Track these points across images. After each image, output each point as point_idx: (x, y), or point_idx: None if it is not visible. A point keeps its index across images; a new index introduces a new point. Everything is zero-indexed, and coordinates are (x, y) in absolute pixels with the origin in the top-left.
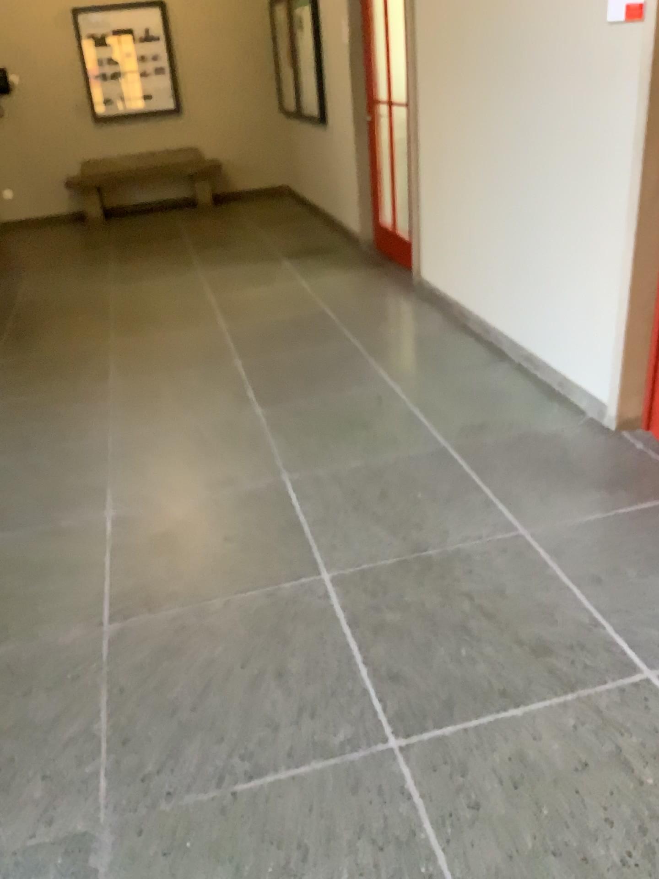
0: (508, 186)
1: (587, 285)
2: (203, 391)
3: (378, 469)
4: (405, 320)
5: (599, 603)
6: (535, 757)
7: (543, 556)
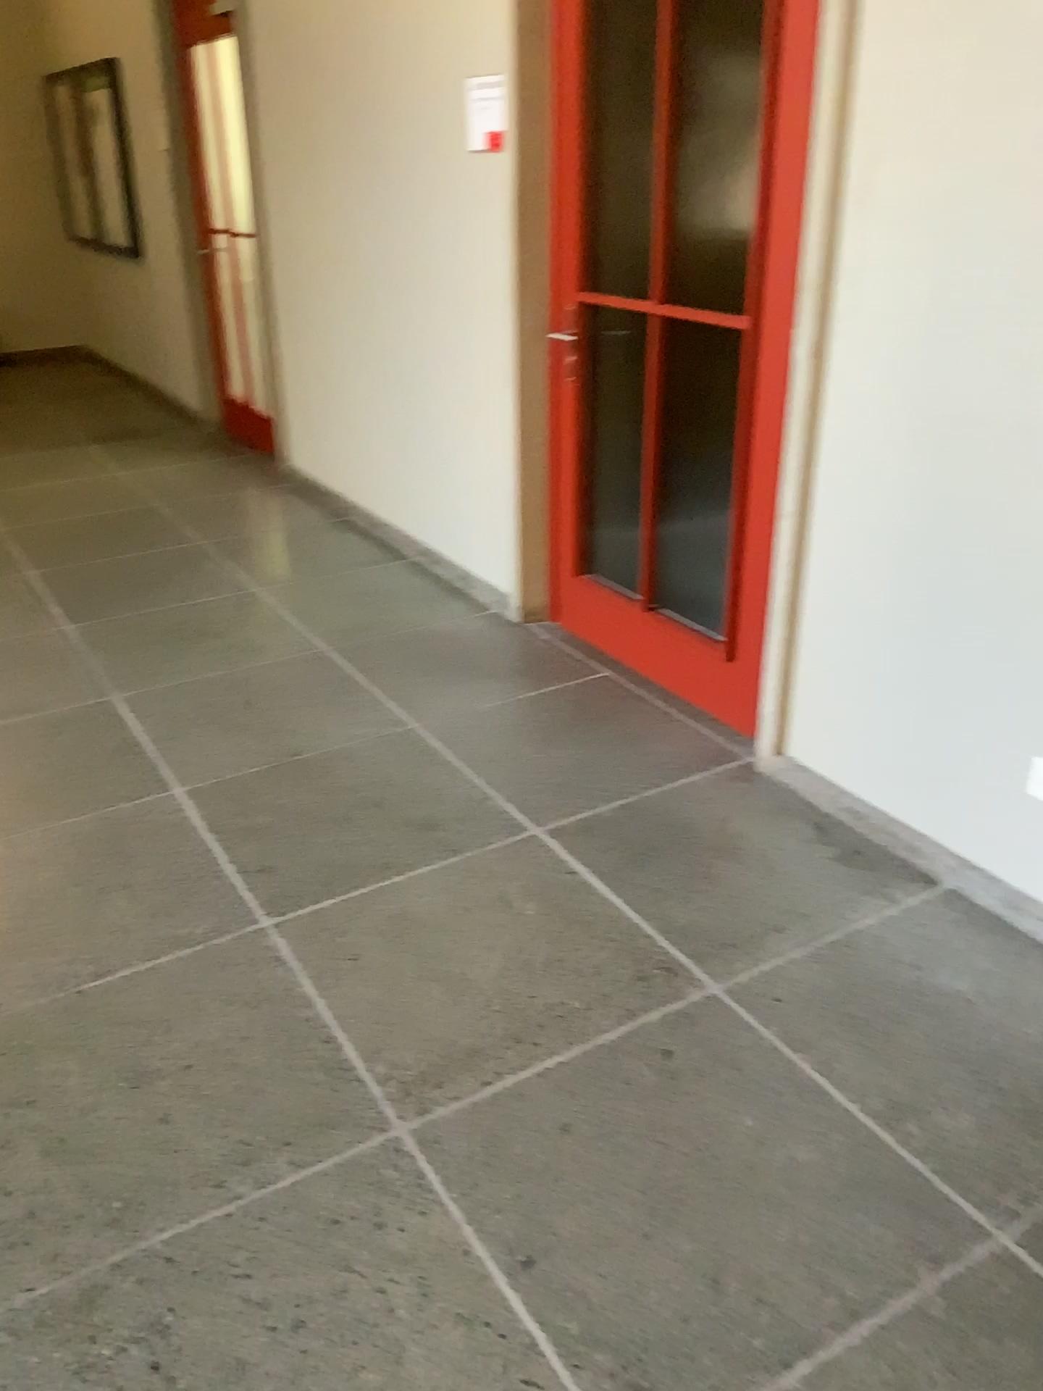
0: (387, 340)
1: (480, 453)
2: None
3: (240, 681)
4: (273, 518)
5: (493, 781)
6: (417, 912)
7: (435, 746)
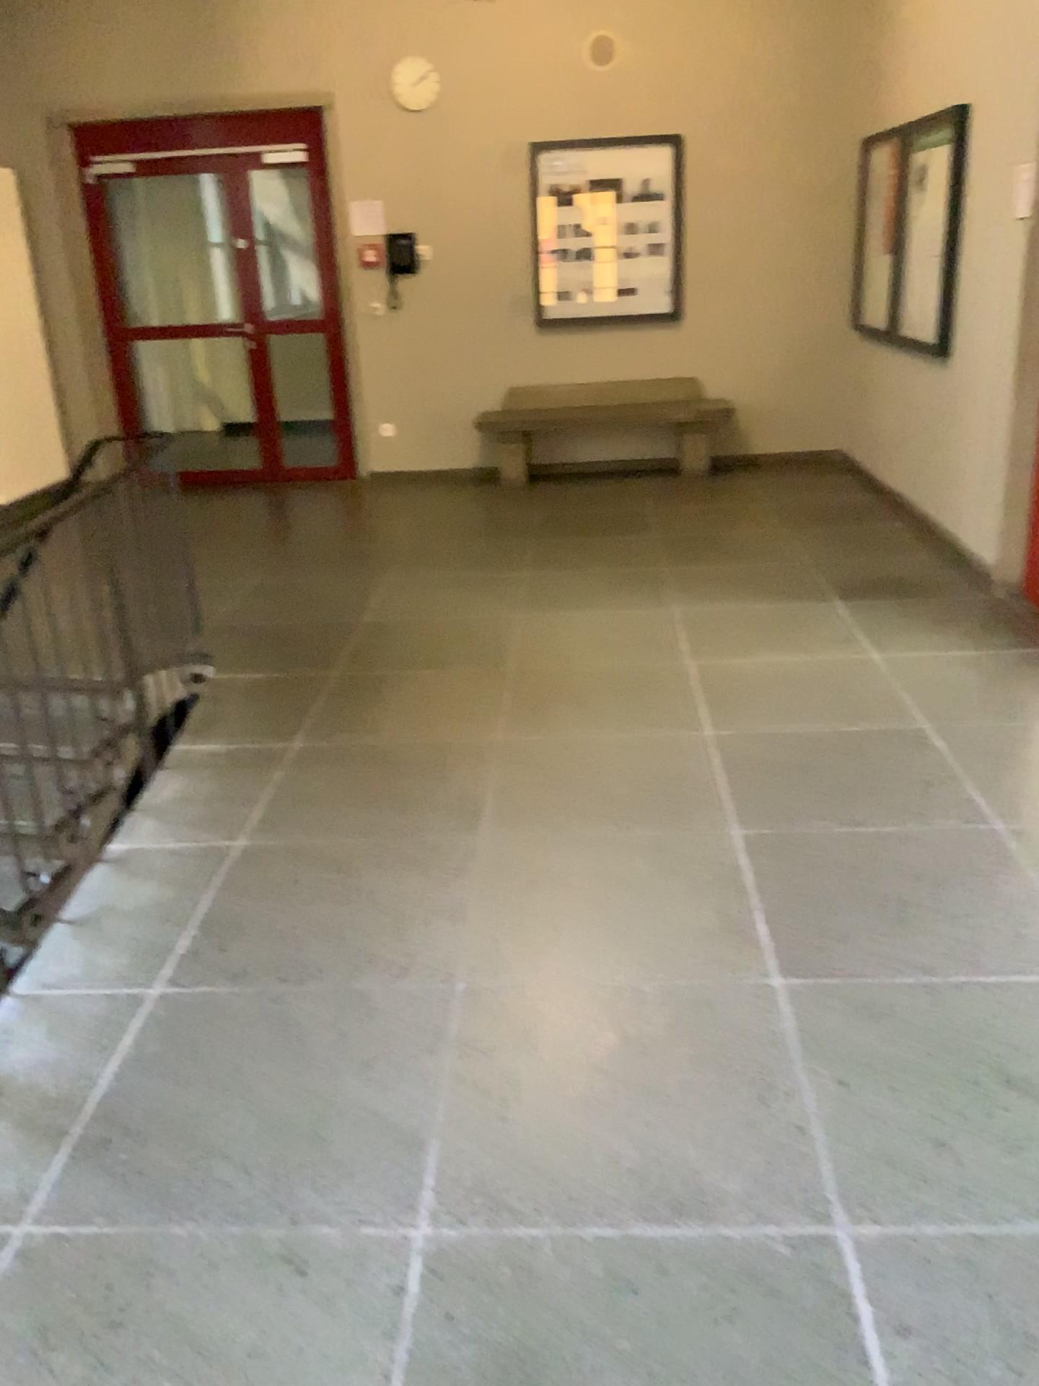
0: None
1: None
2: (662, 902)
3: None
4: None
5: None
6: None
7: None
